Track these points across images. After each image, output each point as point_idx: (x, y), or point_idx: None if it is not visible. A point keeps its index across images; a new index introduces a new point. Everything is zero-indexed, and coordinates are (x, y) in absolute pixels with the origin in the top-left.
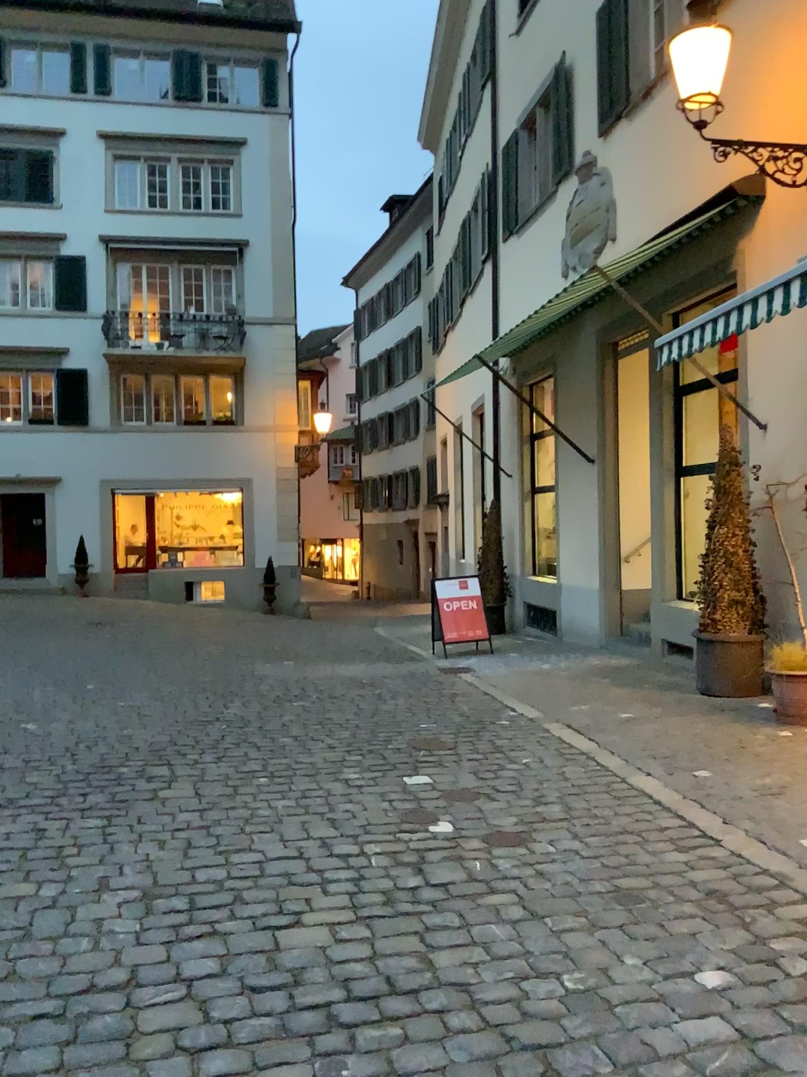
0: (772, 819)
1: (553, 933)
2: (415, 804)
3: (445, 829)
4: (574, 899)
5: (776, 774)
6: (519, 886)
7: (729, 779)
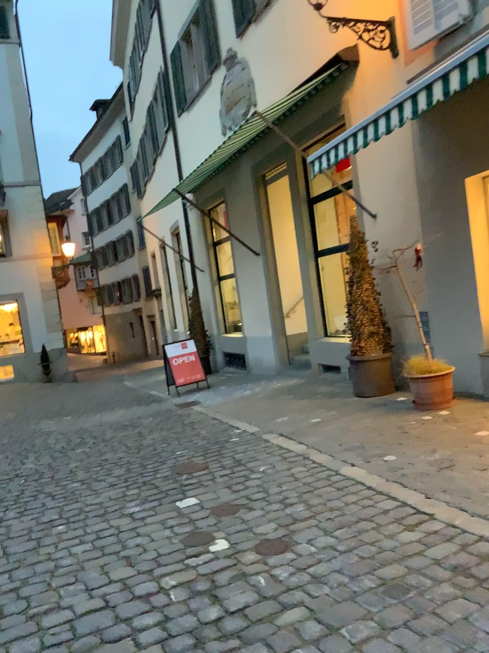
0: (461, 489)
1: (356, 648)
2: (193, 528)
3: (224, 549)
4: (356, 602)
5: (443, 450)
6: (305, 598)
7: (414, 460)
